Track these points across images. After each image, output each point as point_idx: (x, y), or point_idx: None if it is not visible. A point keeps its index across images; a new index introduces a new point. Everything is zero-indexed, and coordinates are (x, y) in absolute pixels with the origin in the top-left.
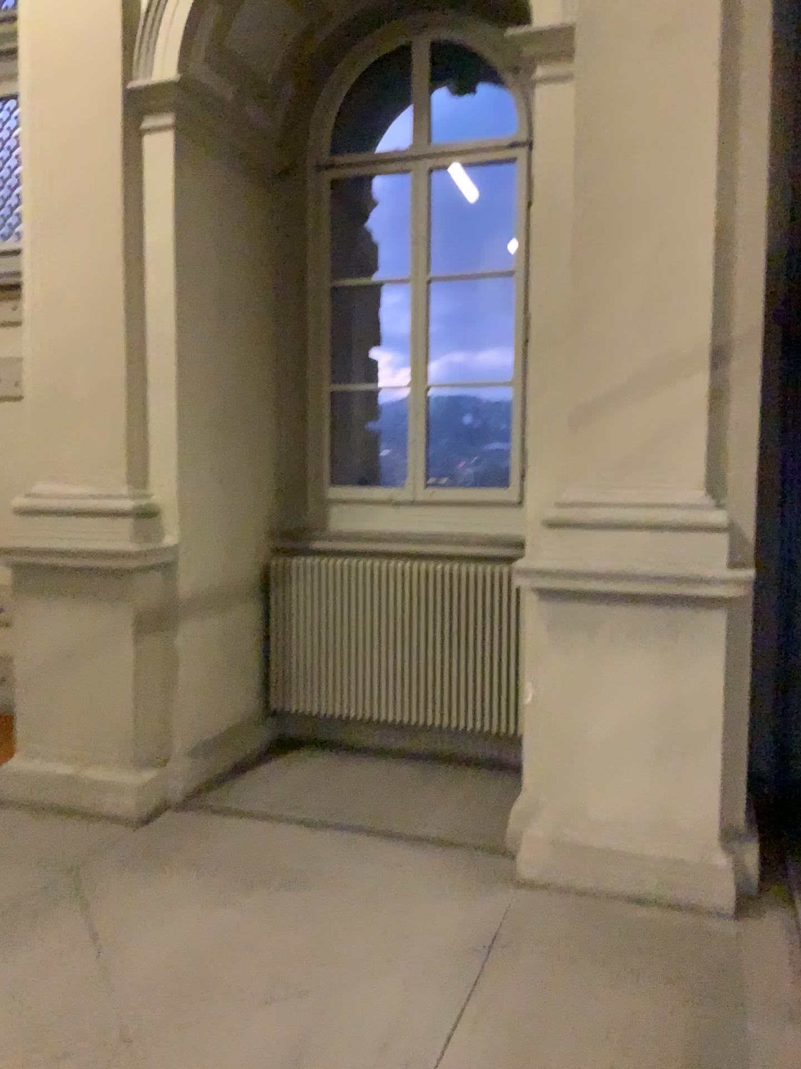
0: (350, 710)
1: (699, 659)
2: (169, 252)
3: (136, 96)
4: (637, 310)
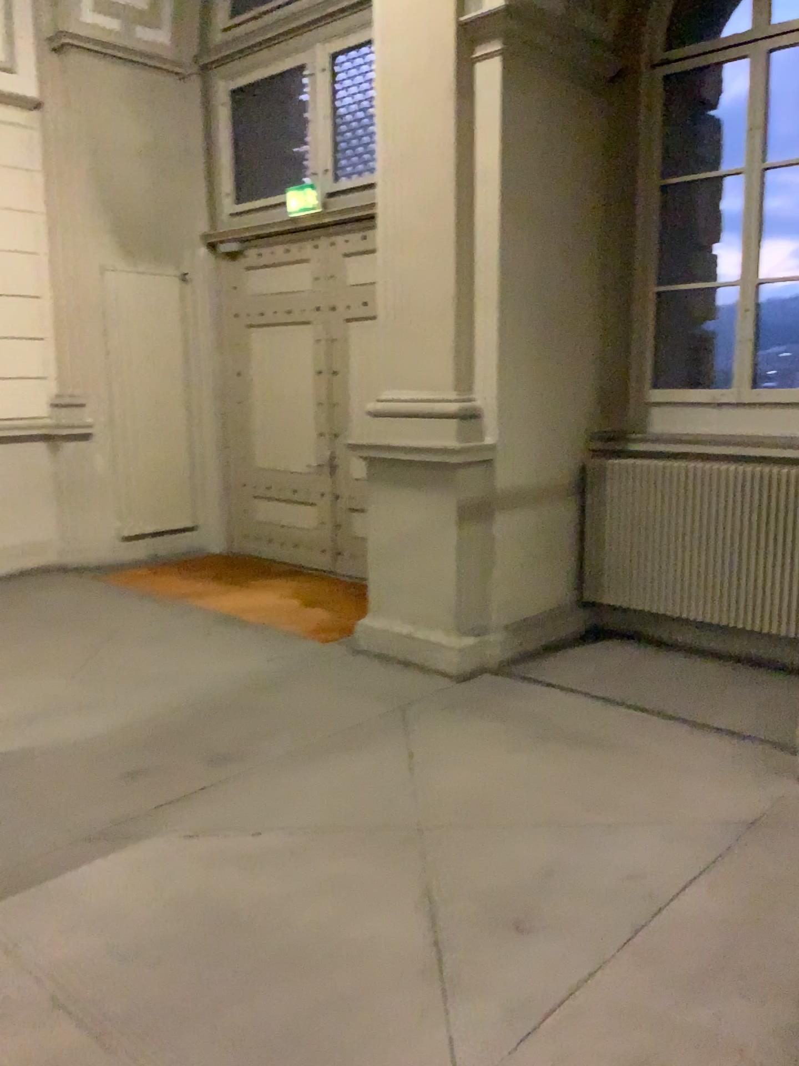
0: (661, 605)
1: None
2: (495, 171)
3: (467, 26)
4: None
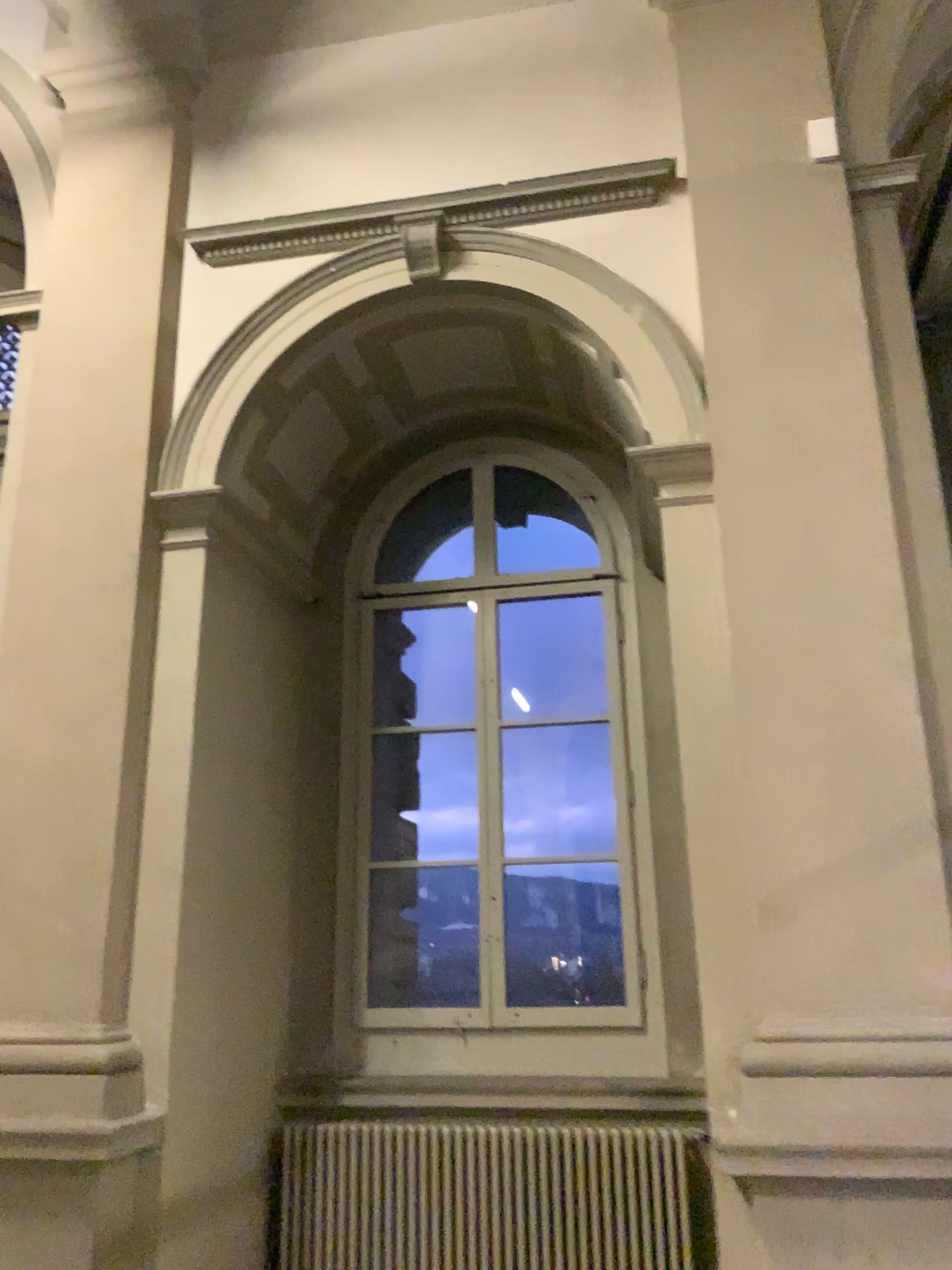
0: None
1: None
2: (184, 691)
3: (160, 505)
4: (834, 765)
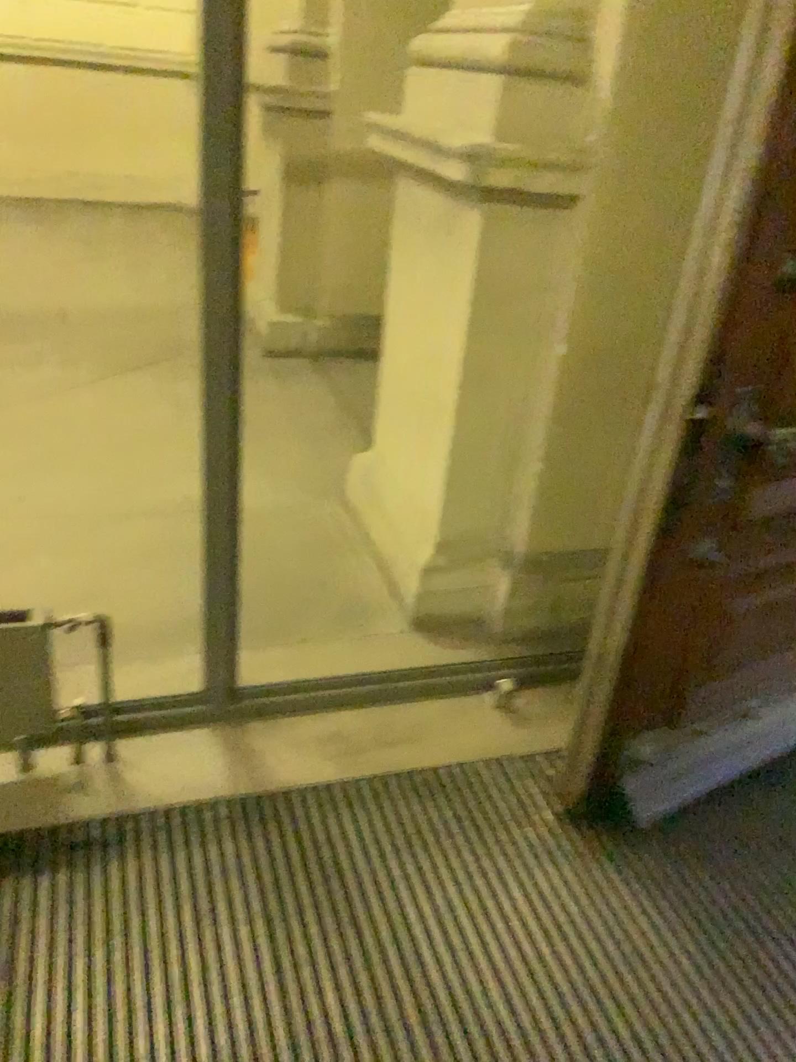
0: None
1: (452, 278)
2: None
3: None
4: None
